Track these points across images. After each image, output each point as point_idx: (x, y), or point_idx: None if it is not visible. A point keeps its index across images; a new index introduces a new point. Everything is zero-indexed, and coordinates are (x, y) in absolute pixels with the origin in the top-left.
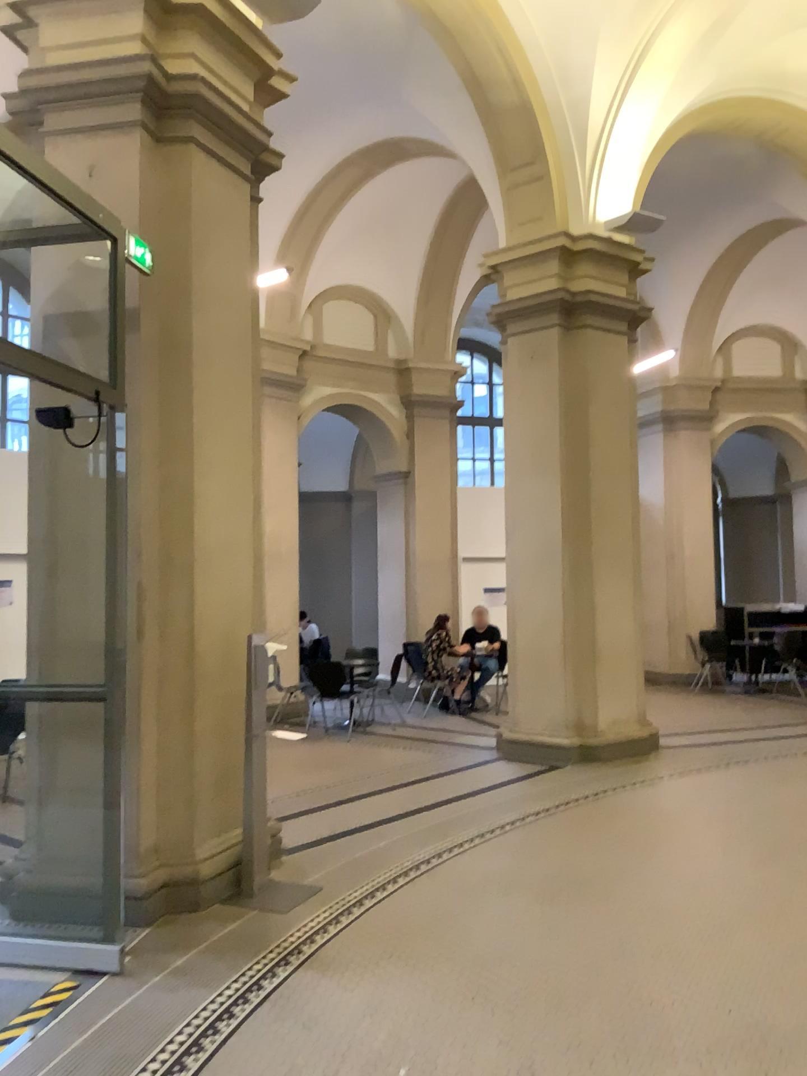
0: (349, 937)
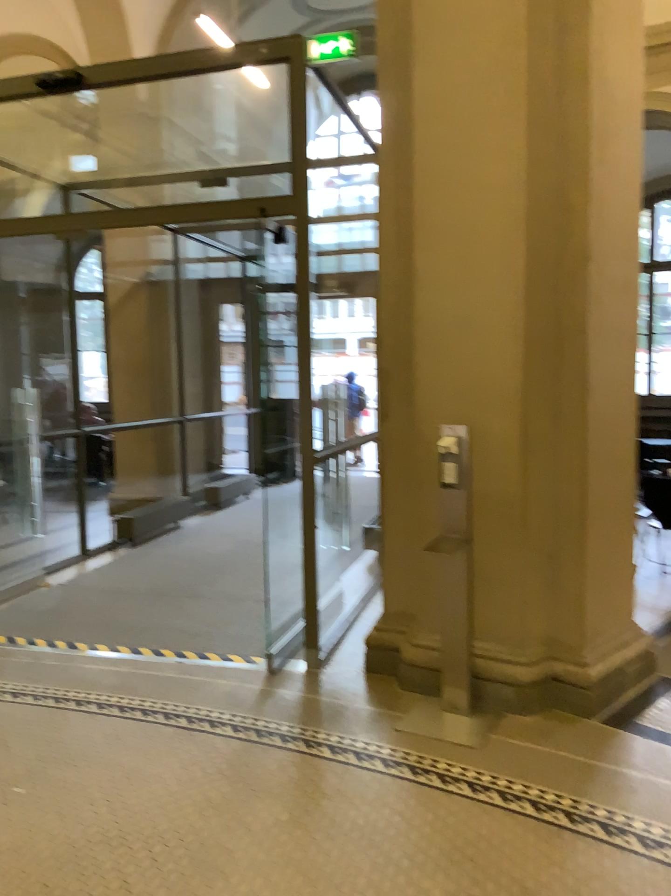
0: (307, 759)
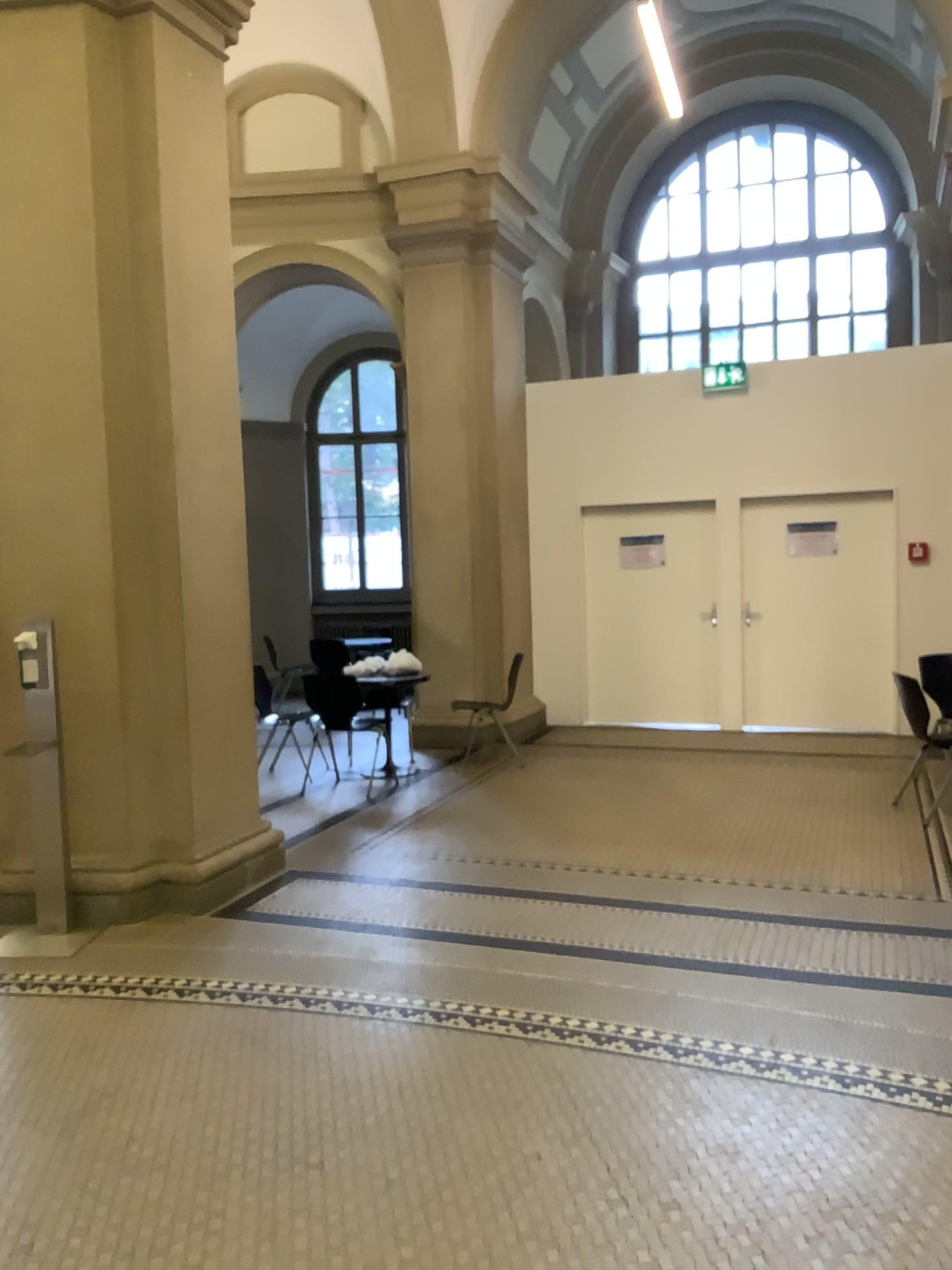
0: None
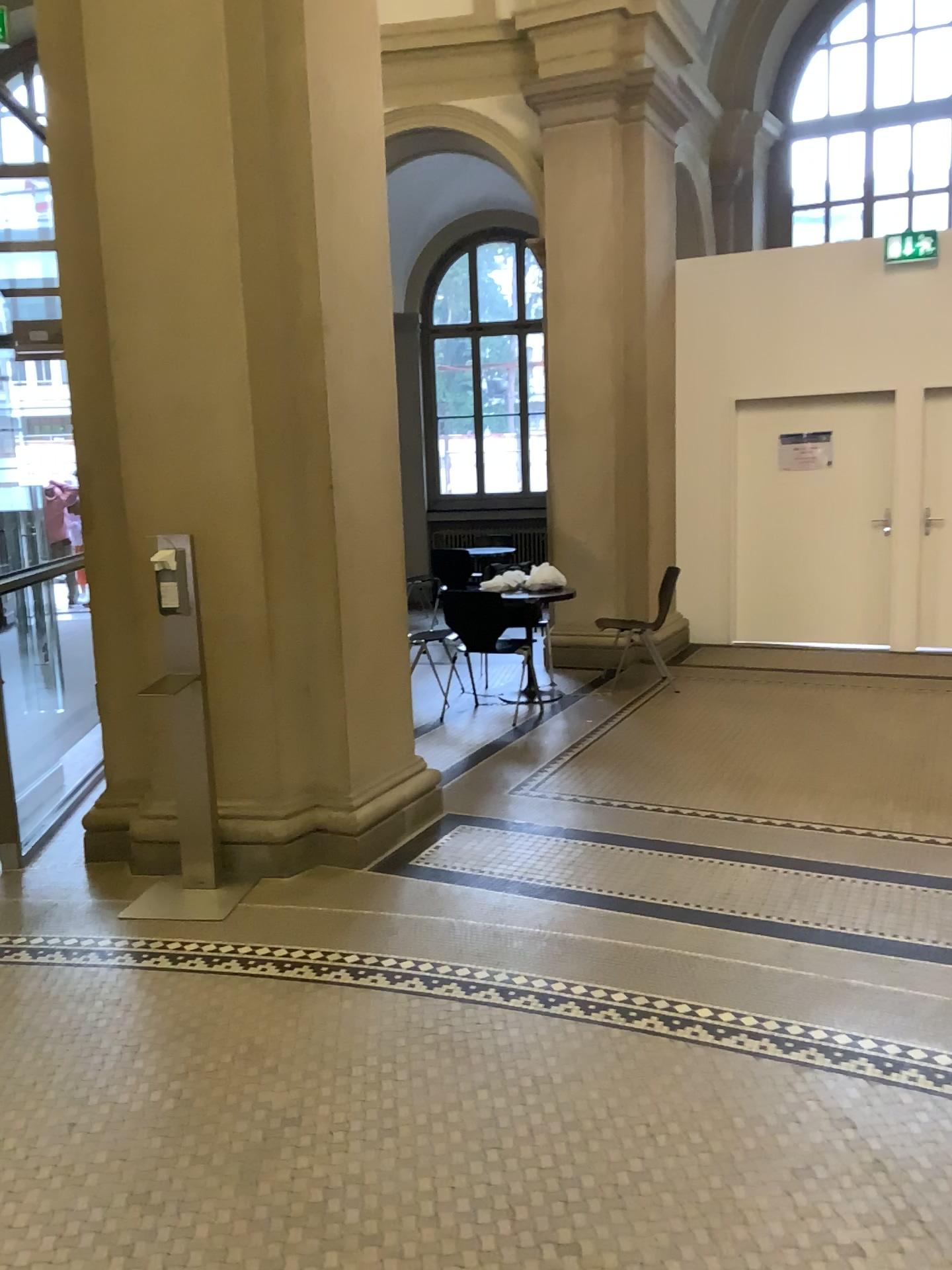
0: None
